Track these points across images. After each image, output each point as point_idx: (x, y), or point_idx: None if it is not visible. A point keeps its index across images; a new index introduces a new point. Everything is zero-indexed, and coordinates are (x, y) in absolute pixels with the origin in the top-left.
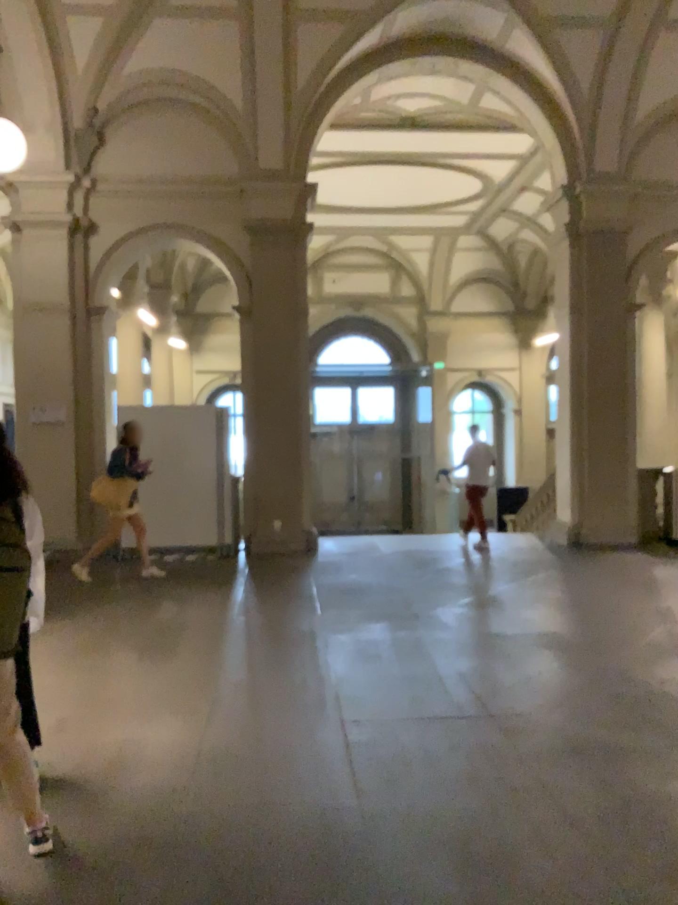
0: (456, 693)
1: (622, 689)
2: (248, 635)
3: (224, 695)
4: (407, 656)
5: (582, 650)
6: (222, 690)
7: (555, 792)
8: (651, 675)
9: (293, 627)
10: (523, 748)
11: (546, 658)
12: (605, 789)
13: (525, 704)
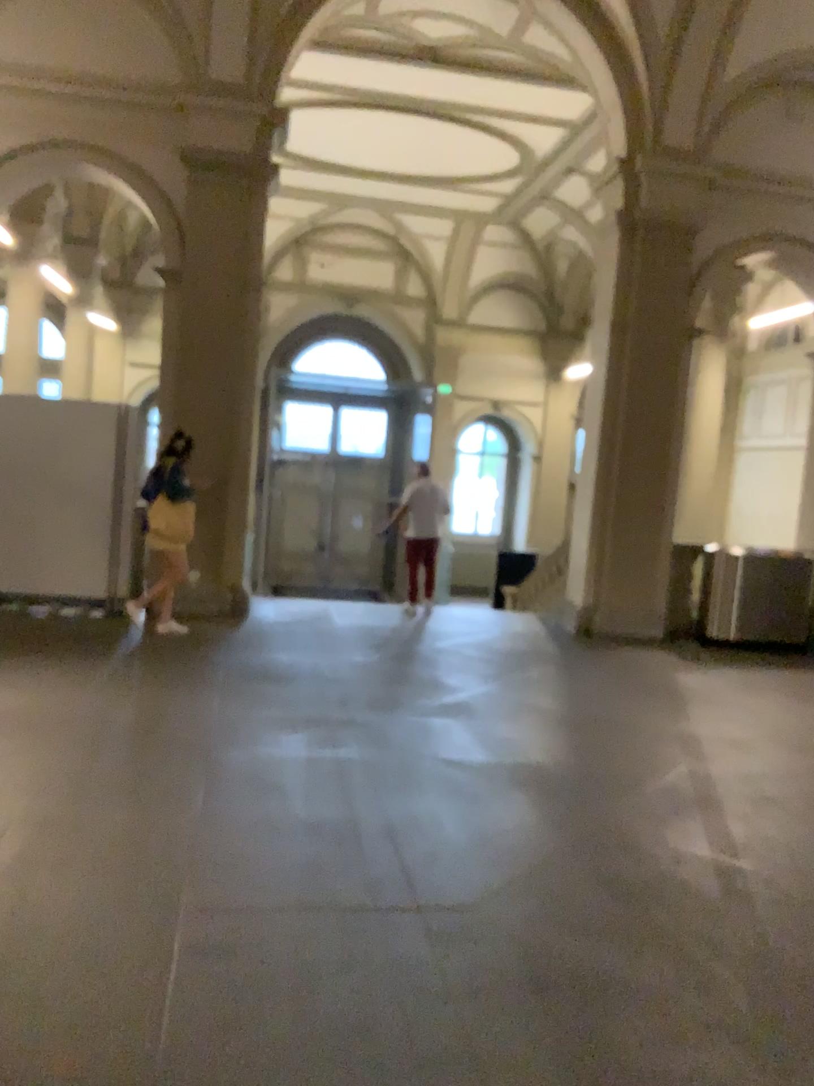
0: (375, 863)
1: (620, 873)
2: (90, 741)
3: (8, 848)
4: (316, 794)
5: (572, 803)
6: (8, 837)
7: (487, 1083)
8: (663, 852)
9: (162, 732)
10: (453, 981)
11: (518, 811)
12: (569, 1078)
13: (473, 893)
